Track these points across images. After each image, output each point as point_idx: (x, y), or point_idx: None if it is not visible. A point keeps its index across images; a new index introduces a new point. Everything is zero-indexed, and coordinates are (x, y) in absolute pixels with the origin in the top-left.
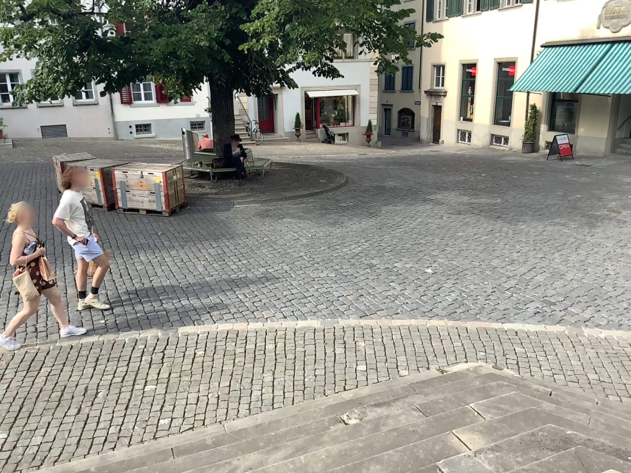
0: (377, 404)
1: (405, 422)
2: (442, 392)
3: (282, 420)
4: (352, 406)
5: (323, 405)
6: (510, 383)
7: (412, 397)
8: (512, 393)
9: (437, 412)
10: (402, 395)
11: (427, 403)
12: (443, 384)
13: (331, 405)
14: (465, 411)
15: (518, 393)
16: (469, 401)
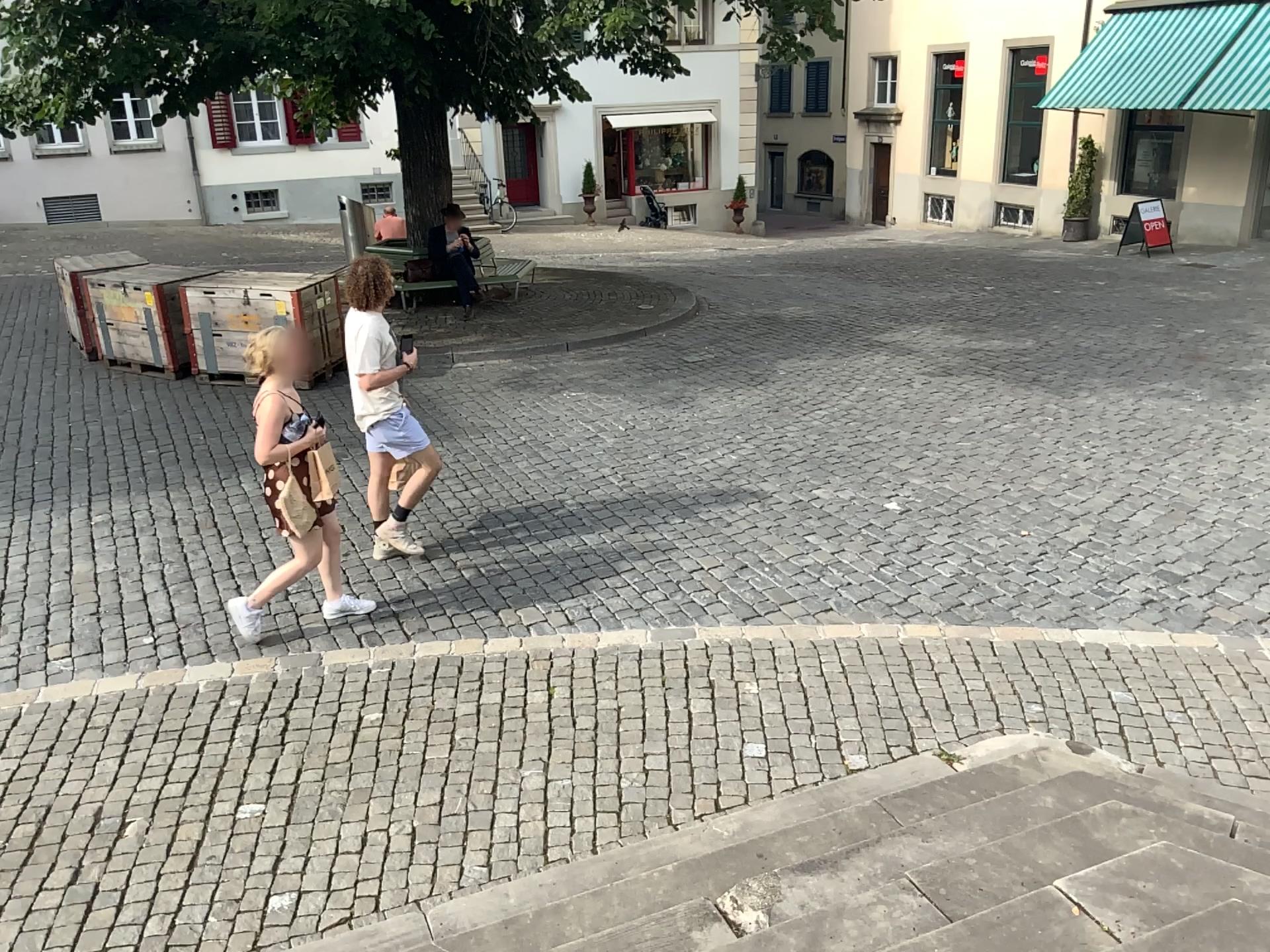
0: (808, 870)
1: (895, 945)
2: (973, 836)
3: (569, 913)
4: (742, 871)
5: (669, 864)
6: (1139, 808)
7: (895, 850)
8: (1162, 847)
9: (976, 910)
10: (869, 842)
11: (941, 873)
12: (969, 809)
13: (690, 865)
14: (1051, 909)
15: (1178, 847)
16: (1056, 875)
